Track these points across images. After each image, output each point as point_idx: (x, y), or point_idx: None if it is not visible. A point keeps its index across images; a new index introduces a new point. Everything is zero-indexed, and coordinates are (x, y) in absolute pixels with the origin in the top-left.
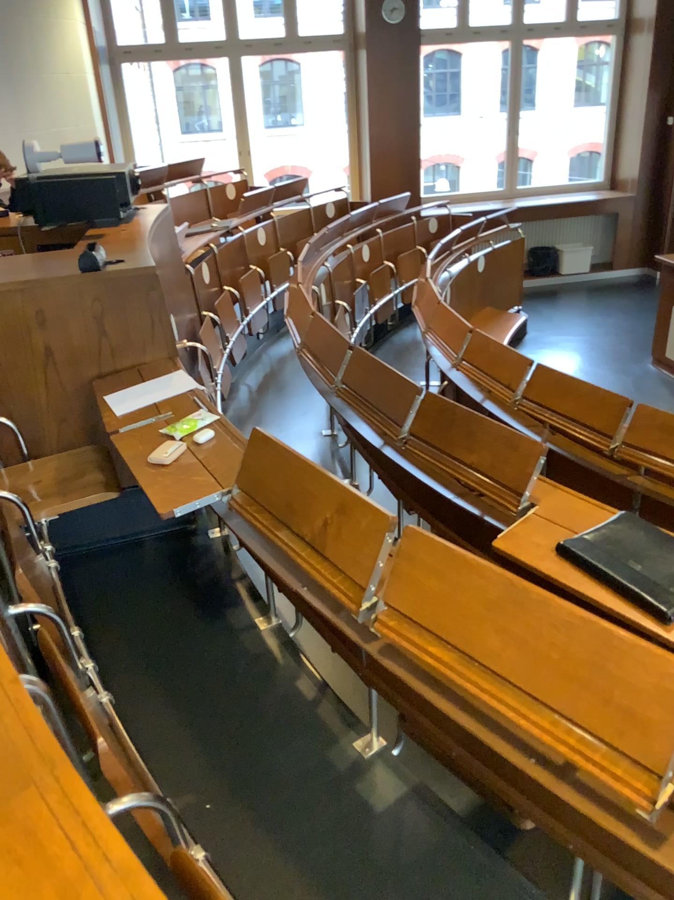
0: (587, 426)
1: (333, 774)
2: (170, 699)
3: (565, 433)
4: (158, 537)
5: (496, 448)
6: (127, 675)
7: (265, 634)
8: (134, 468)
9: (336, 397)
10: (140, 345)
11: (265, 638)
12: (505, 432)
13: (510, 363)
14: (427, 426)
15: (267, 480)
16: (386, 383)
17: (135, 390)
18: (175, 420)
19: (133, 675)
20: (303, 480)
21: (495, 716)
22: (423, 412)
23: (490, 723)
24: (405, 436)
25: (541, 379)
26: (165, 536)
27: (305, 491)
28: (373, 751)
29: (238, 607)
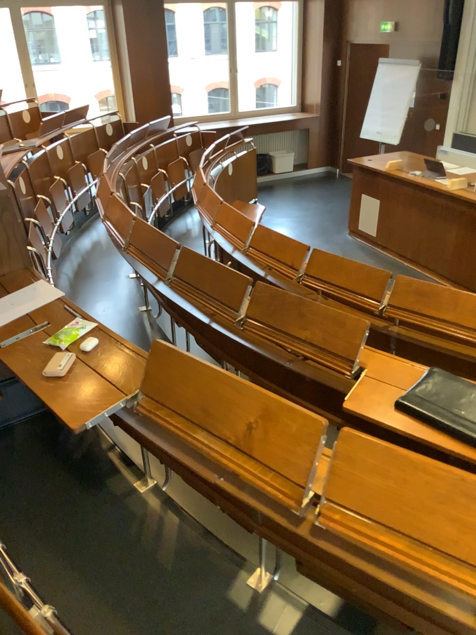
0: (359, 292)
1: (236, 611)
2: (77, 568)
3: (340, 297)
4: (29, 417)
5: (326, 325)
6: (32, 552)
7: (145, 492)
8: (31, 381)
9: (168, 285)
10: (1, 258)
11: (145, 496)
12: (330, 312)
13: (291, 247)
14: (260, 309)
15: (173, 386)
16: (216, 274)
17: (6, 301)
18: (56, 328)
19: (38, 552)
20: (214, 386)
21: (443, 589)
22: (256, 298)
23: (432, 591)
24: (240, 317)
25: (320, 259)
26: (35, 415)
27: (219, 397)
28: (261, 582)
29: (115, 471)
